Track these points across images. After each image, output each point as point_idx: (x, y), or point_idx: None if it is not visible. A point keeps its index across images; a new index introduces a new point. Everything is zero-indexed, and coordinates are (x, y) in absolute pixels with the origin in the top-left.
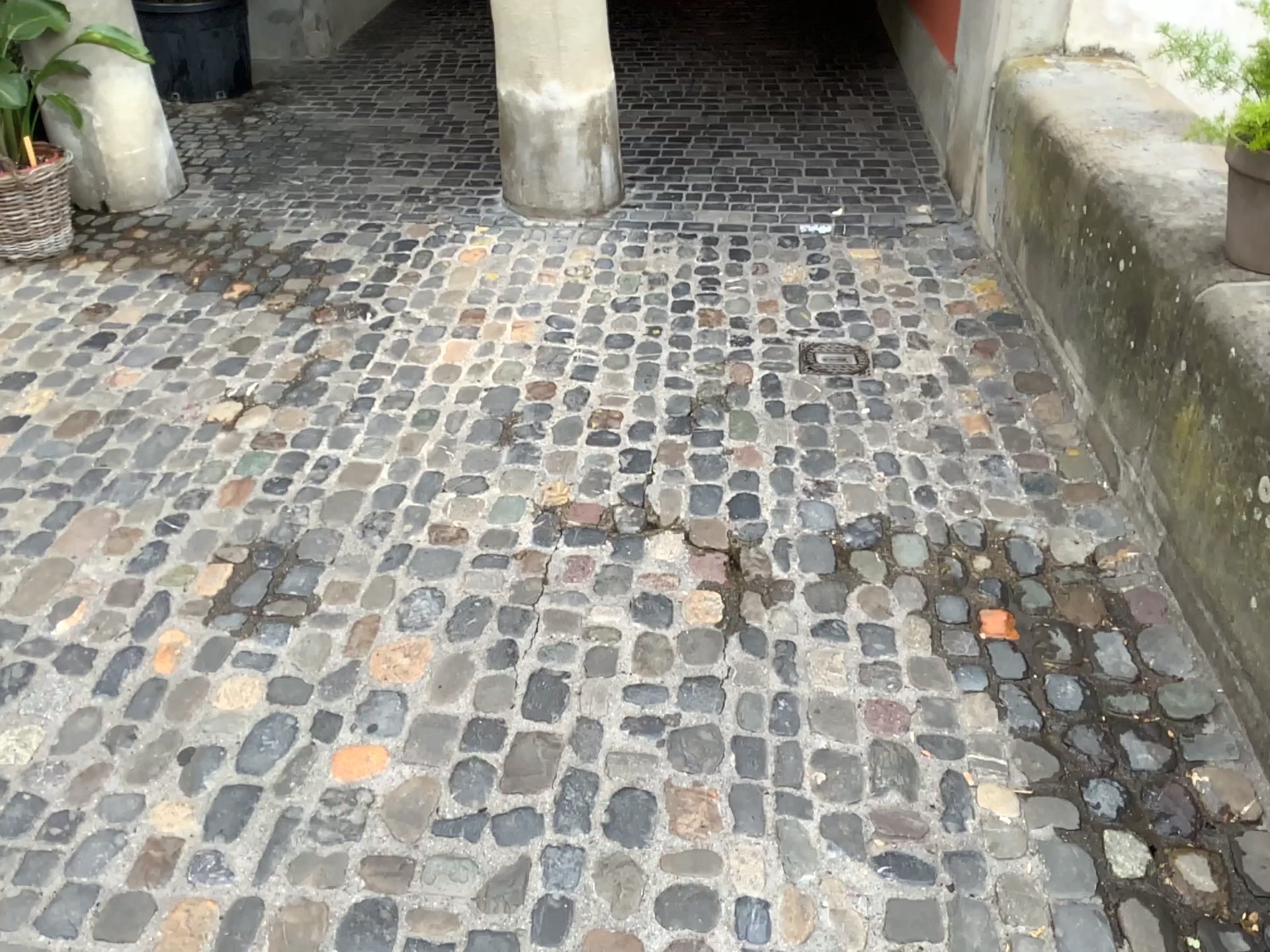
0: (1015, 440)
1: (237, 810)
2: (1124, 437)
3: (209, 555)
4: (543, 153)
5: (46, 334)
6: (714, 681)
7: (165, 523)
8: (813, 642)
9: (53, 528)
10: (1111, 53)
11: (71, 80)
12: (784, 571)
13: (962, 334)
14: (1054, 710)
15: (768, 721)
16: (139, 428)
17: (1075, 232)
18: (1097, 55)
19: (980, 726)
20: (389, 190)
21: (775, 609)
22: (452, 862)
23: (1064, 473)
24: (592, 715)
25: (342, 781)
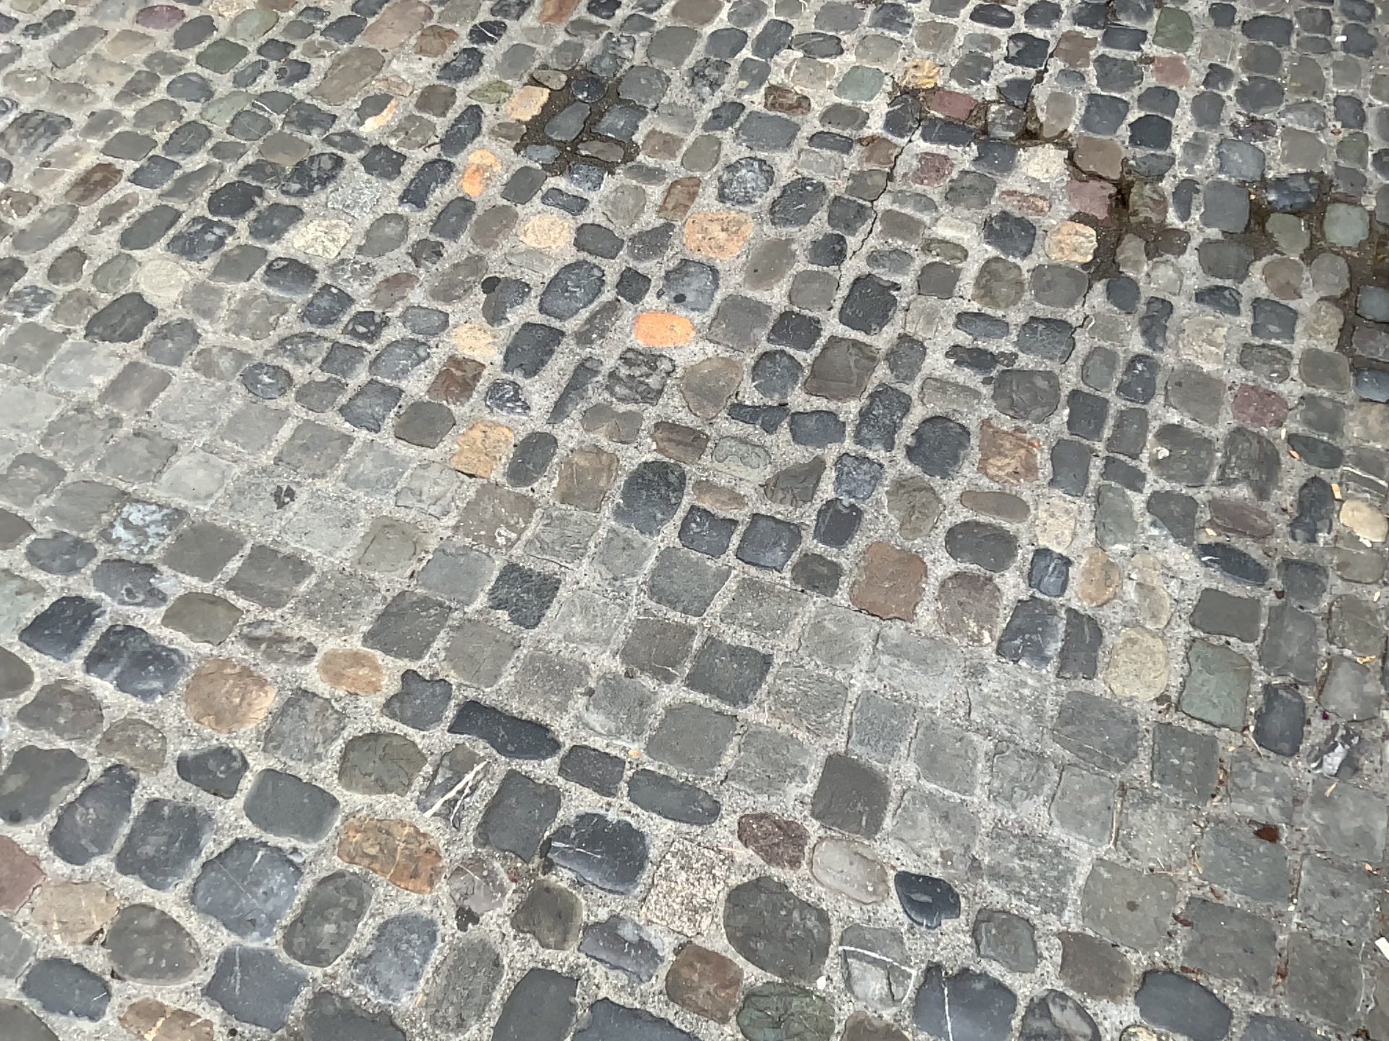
0: None
1: (535, 347)
2: None
3: (525, 77)
4: None
5: None
6: (1064, 326)
7: (482, 32)
8: (1194, 308)
9: (365, 16)
10: None
11: None
12: (1179, 220)
13: None
14: None
15: (1117, 382)
16: None
17: None
18: None
19: (1371, 441)
20: None
21: (1157, 262)
22: (744, 445)
23: None
24: (919, 333)
25: (642, 342)
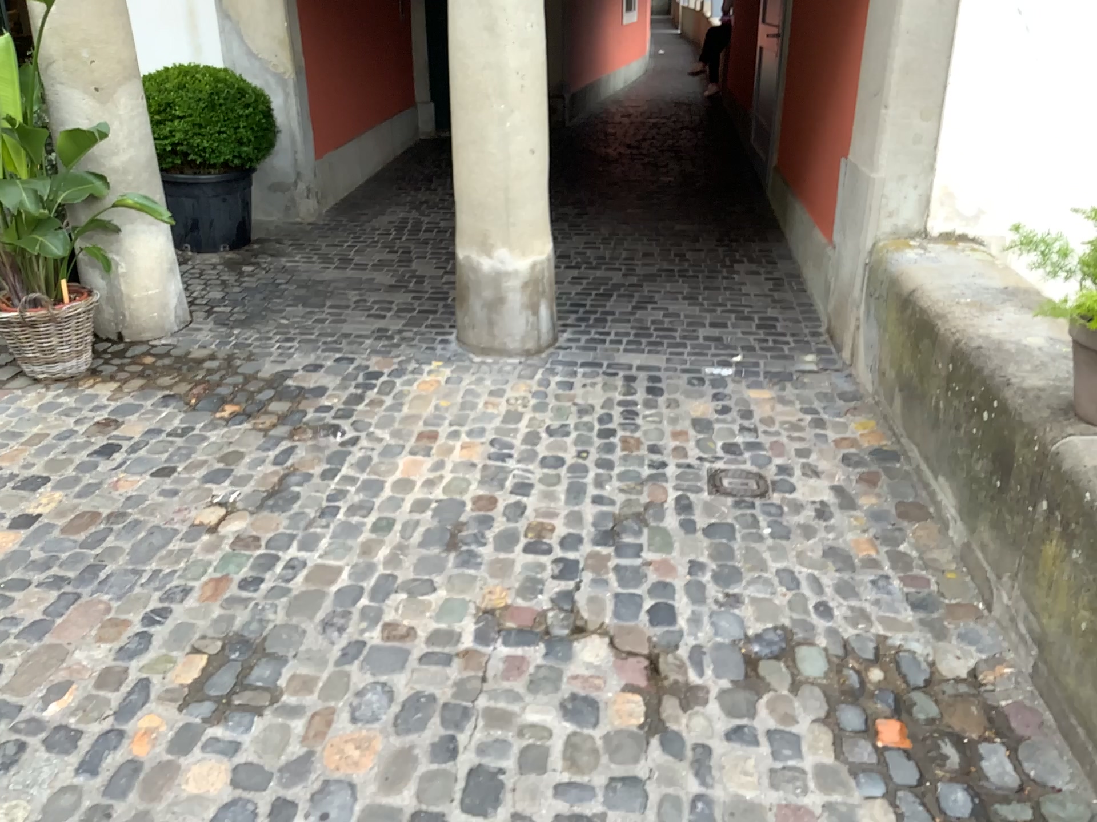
0: (898, 562)
1: None
2: (995, 564)
3: (188, 646)
4: (491, 303)
5: (62, 442)
6: (636, 780)
7: (151, 615)
8: (726, 745)
9: (52, 616)
10: (964, 239)
11: (106, 235)
12: (698, 676)
13: (847, 467)
14: (947, 818)
15: (686, 820)
16: (134, 528)
17: (943, 385)
18: (953, 239)
19: None
20: (360, 329)
21: (691, 712)
22: None
23: (943, 594)
24: (526, 809)
25: None
